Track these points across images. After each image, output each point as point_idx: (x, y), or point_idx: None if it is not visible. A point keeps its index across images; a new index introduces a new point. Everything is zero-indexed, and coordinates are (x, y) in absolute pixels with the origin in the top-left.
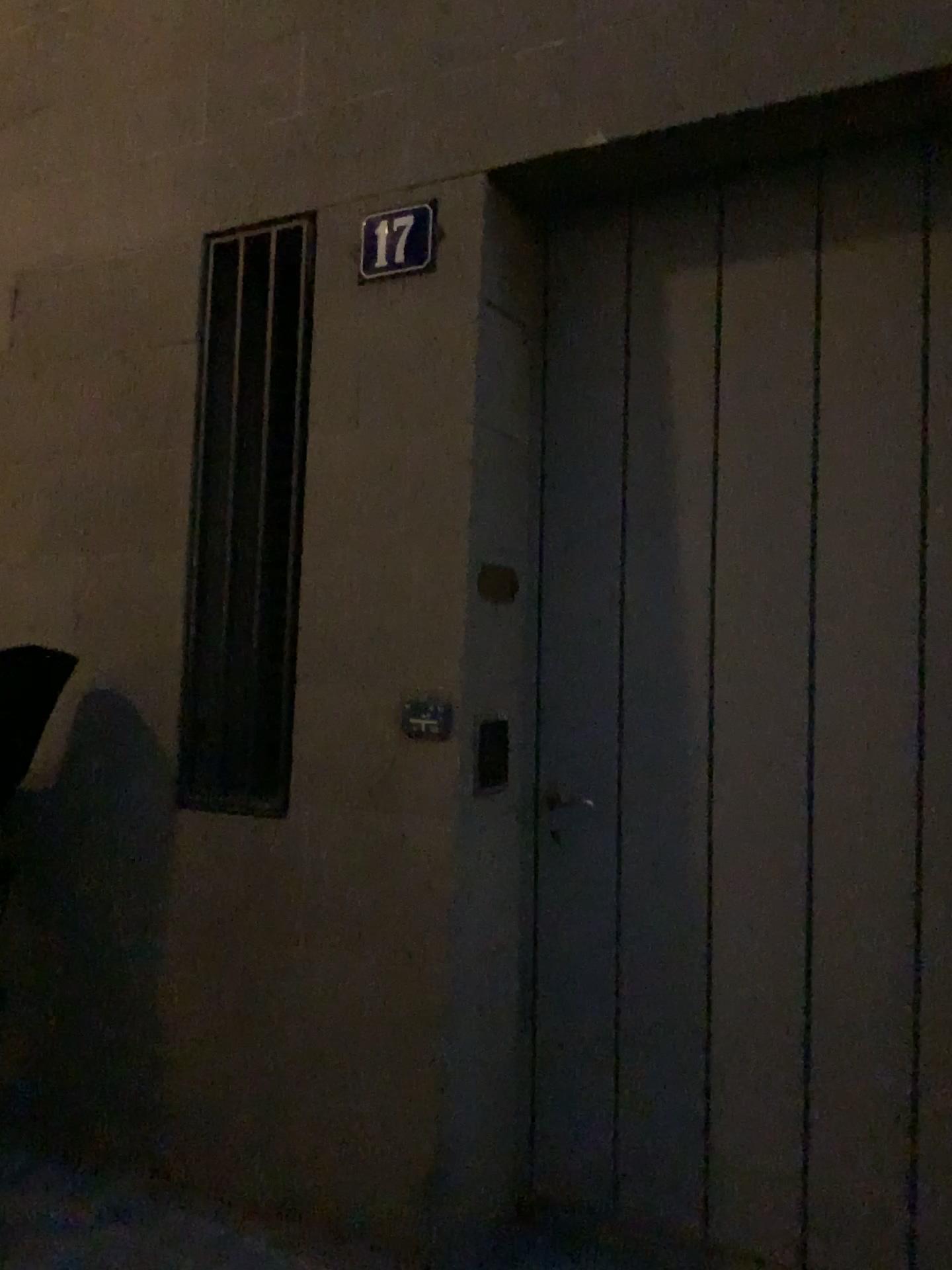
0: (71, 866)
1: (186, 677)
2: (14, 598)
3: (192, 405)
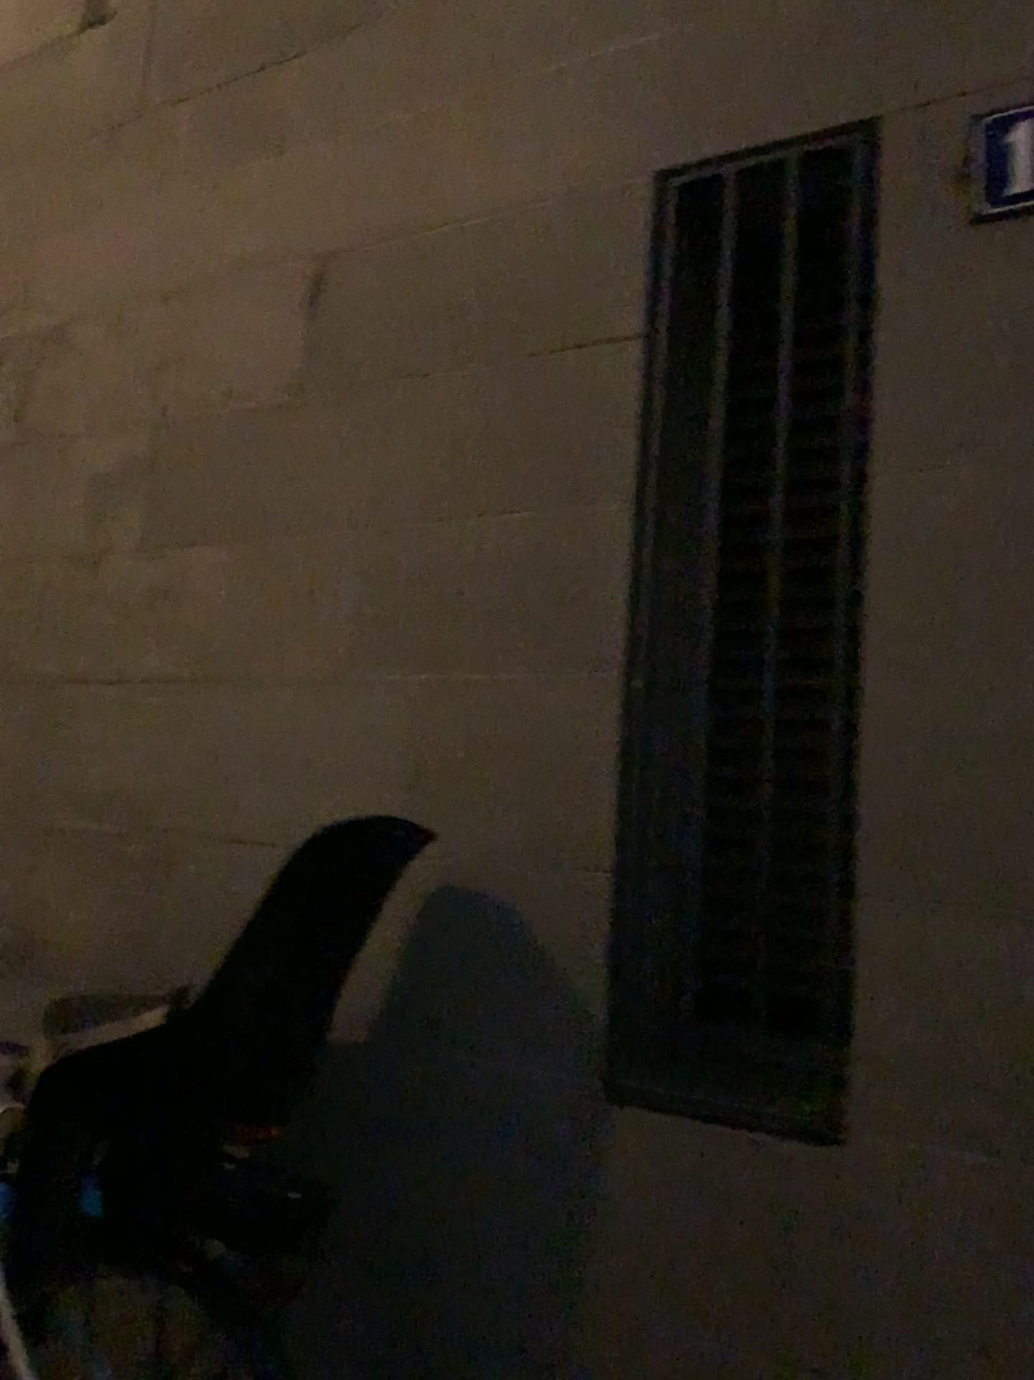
0: (400, 1183)
1: (619, 879)
2: (300, 737)
3: (628, 437)
